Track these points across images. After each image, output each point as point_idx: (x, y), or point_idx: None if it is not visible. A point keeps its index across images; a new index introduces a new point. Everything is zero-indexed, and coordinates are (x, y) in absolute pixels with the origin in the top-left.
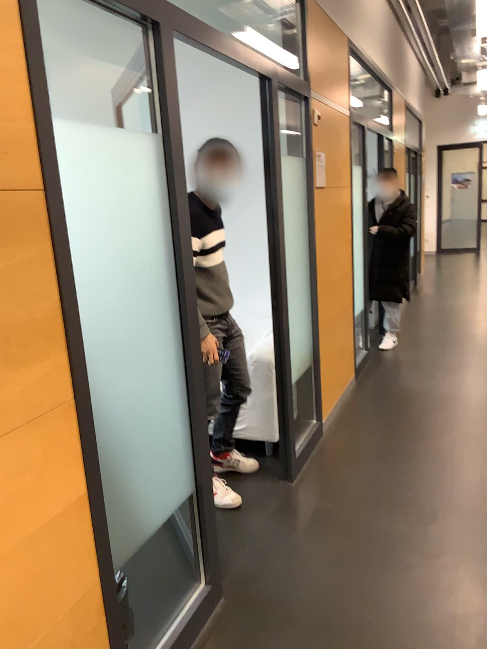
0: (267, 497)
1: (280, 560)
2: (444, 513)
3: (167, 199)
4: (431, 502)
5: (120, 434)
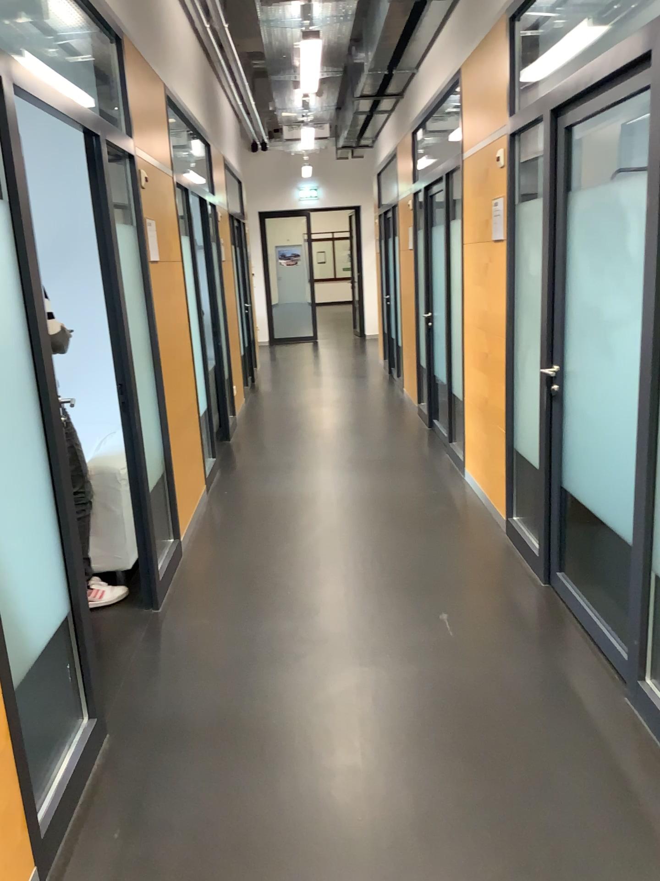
0: (133, 628)
1: (166, 681)
2: (327, 602)
3: (21, 274)
4: (313, 595)
5: (1, 538)
